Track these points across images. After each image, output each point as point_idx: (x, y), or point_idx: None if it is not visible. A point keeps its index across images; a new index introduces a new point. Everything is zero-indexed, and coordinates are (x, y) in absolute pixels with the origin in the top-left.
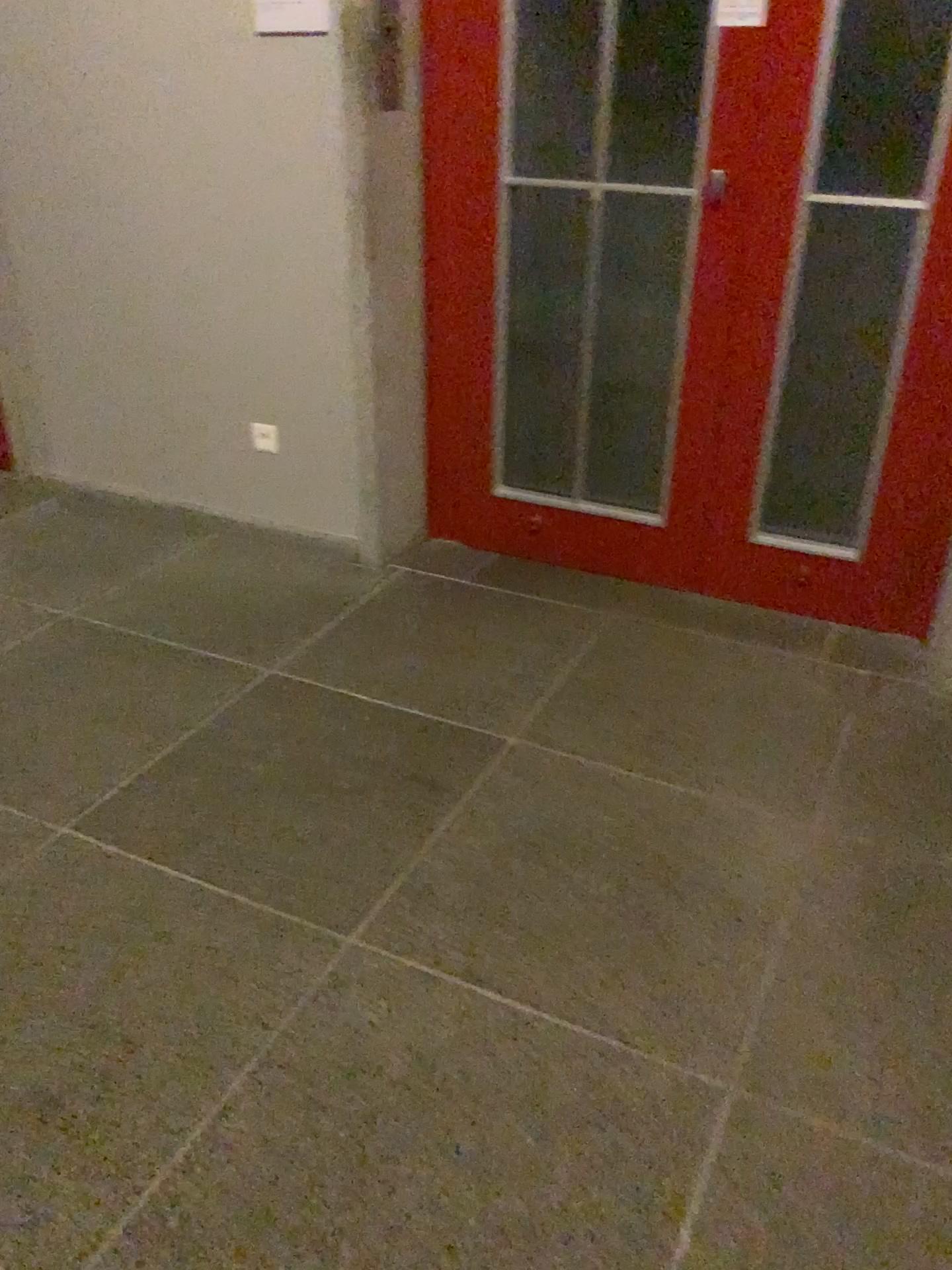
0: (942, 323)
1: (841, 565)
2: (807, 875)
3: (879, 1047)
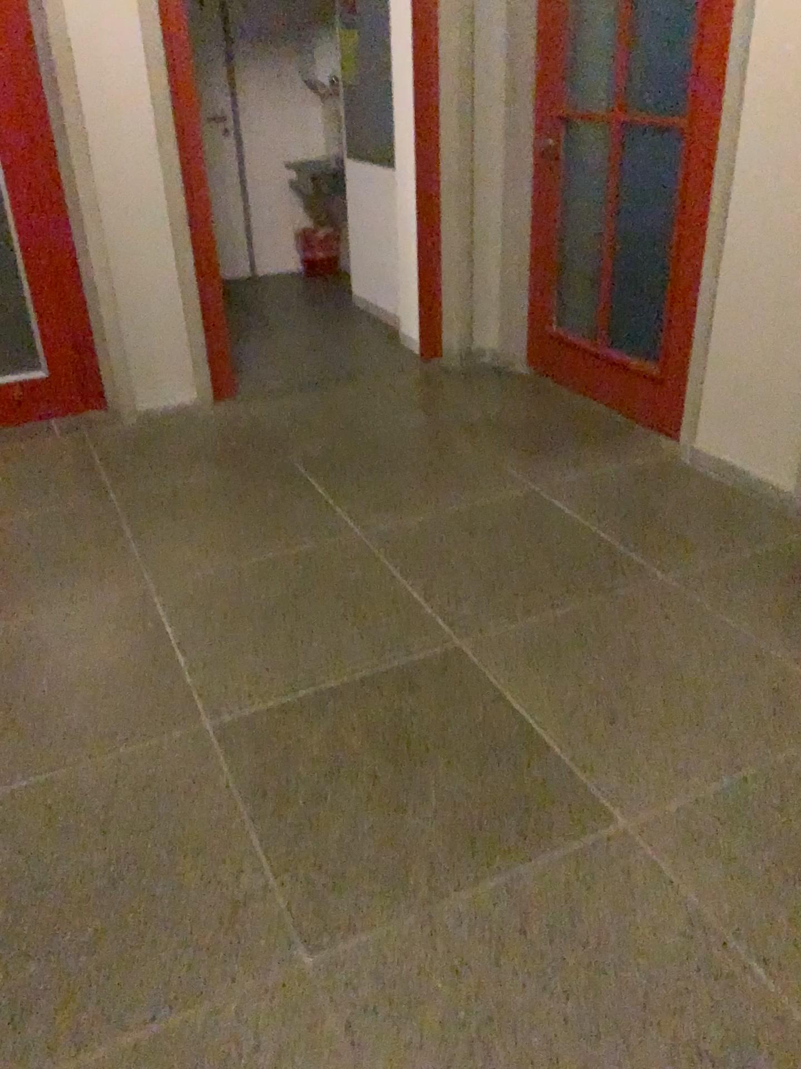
0: (38, 220)
1: (41, 383)
2: (126, 514)
3: (202, 546)
